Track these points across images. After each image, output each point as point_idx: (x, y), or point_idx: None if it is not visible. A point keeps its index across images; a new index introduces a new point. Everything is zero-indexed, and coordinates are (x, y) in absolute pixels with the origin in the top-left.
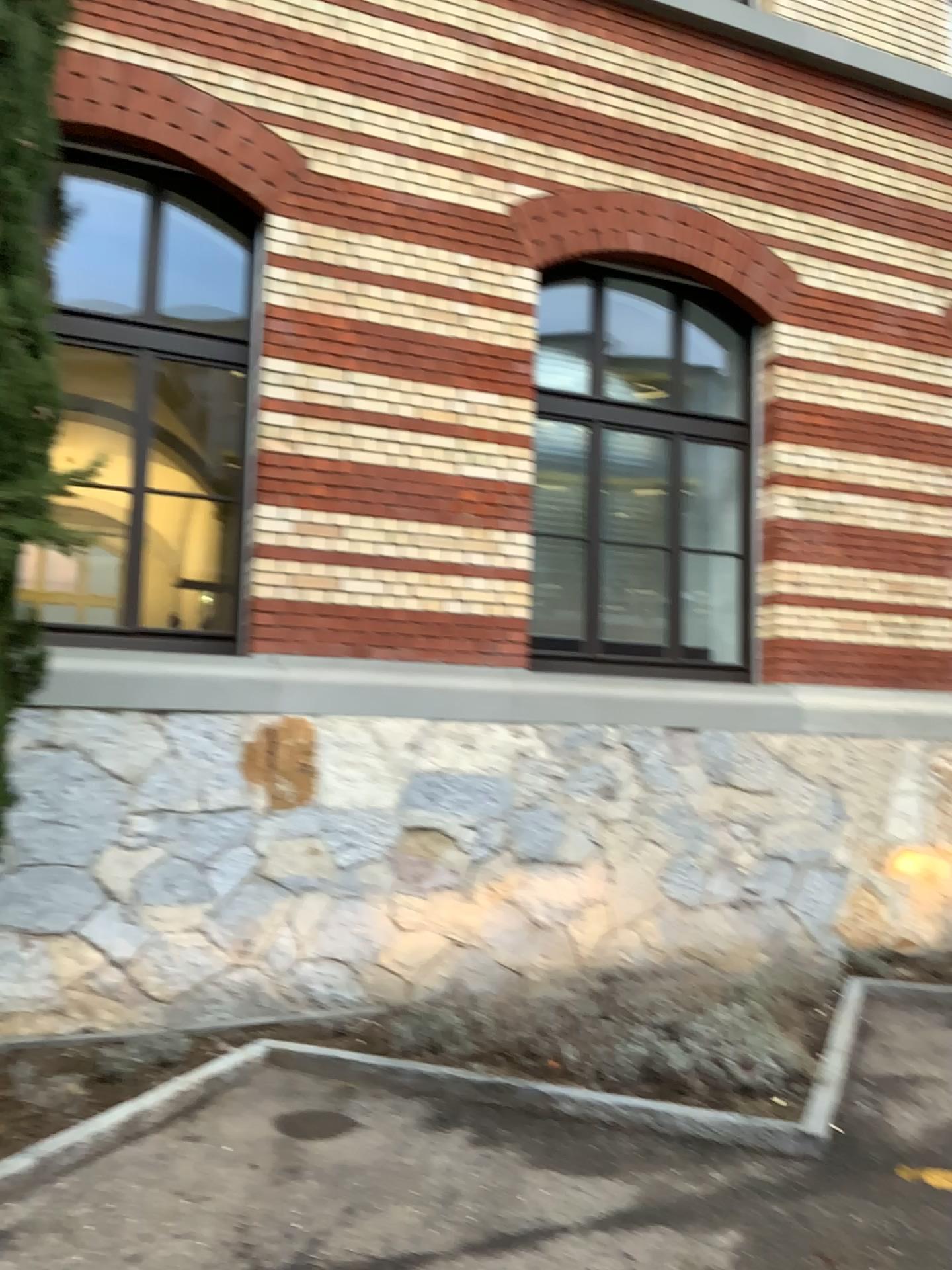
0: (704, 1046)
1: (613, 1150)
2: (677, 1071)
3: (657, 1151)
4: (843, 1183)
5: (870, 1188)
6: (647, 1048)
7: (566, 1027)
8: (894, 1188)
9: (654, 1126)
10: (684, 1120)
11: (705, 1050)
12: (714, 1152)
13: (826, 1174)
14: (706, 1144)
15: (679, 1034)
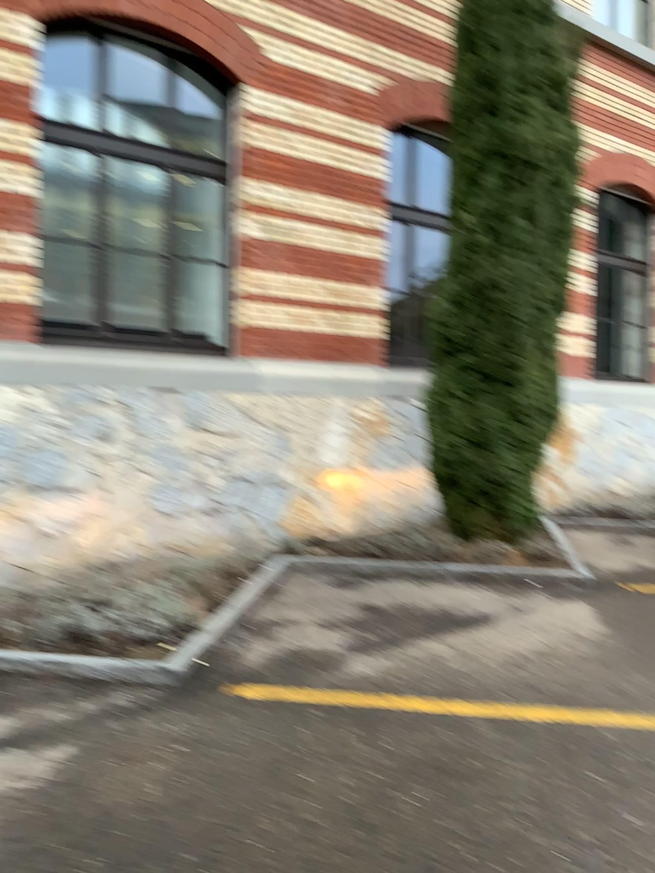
0: (122, 613)
1: (19, 693)
2: (93, 632)
3: (52, 691)
4: (179, 702)
5: (197, 703)
6: (76, 618)
7: (22, 606)
8: (216, 702)
9: (62, 673)
10: (85, 667)
11: (120, 616)
12: (98, 688)
13: (173, 696)
14: (96, 683)
15: (106, 606)
